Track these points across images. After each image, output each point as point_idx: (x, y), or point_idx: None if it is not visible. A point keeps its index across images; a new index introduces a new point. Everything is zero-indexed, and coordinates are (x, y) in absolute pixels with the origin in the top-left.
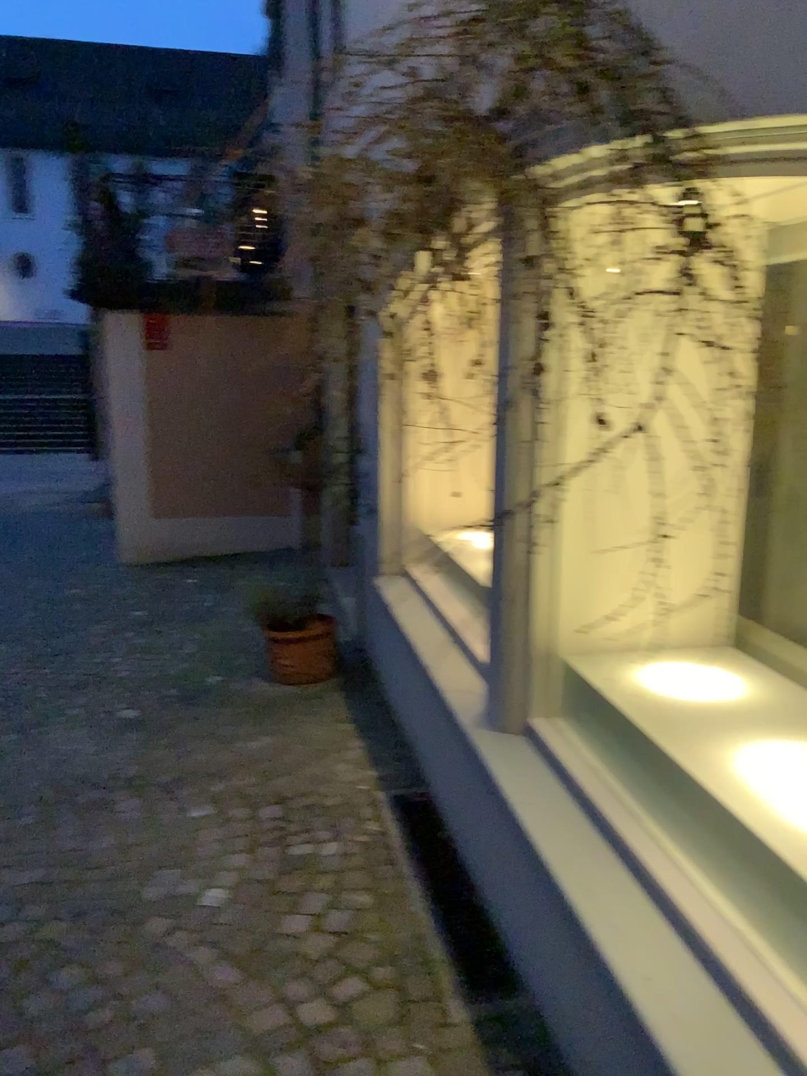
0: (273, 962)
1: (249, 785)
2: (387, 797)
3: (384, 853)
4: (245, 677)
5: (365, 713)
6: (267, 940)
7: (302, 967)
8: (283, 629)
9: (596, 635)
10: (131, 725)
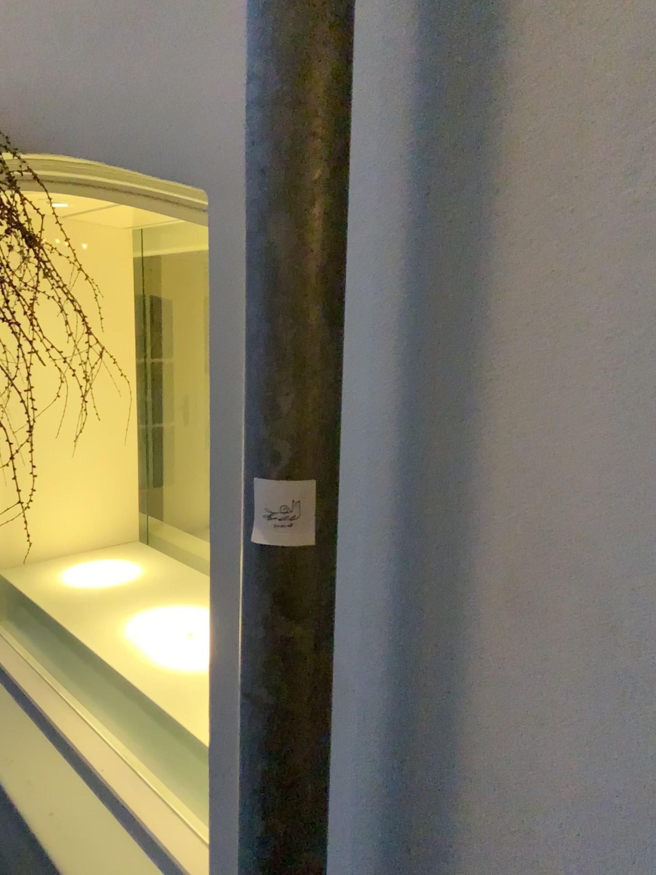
0: None
1: None
2: None
3: None
4: None
5: None
6: None
7: None
8: None
9: (19, 548)
10: None
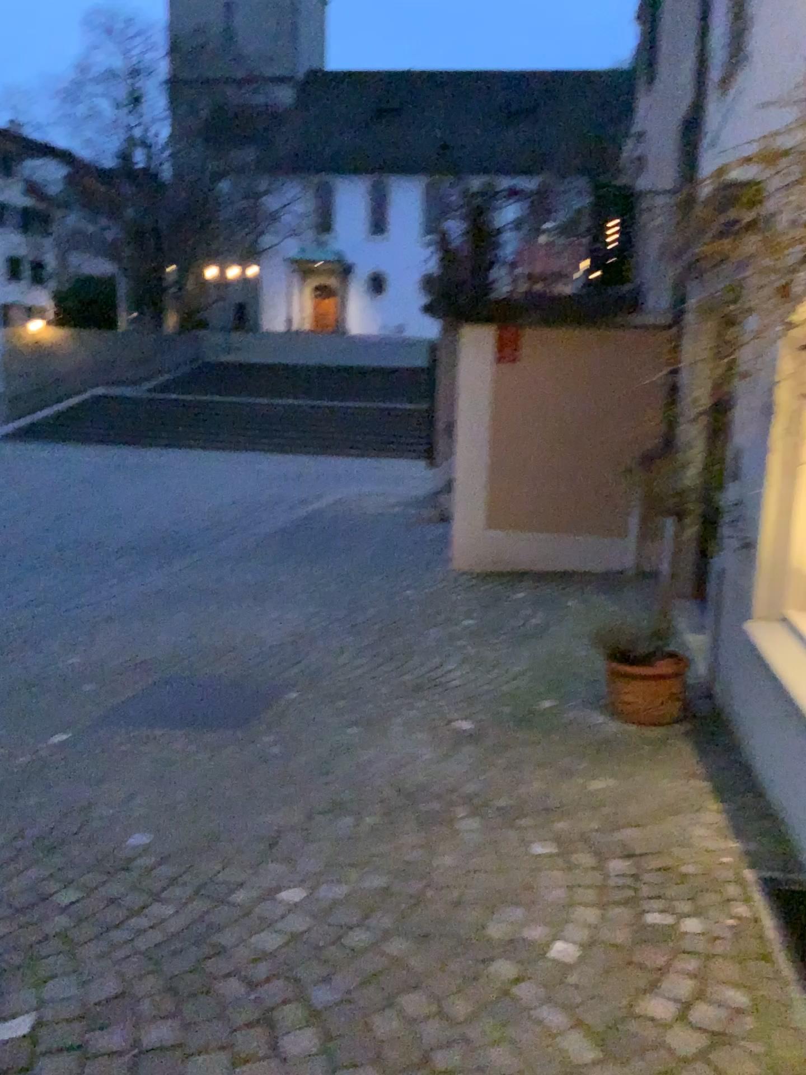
0: (637, 1050)
1: (595, 830)
2: (758, 877)
3: (760, 947)
4: (582, 706)
5: (720, 769)
6: (628, 1020)
7: (672, 1067)
8: (629, 661)
9: None
10: (469, 739)
